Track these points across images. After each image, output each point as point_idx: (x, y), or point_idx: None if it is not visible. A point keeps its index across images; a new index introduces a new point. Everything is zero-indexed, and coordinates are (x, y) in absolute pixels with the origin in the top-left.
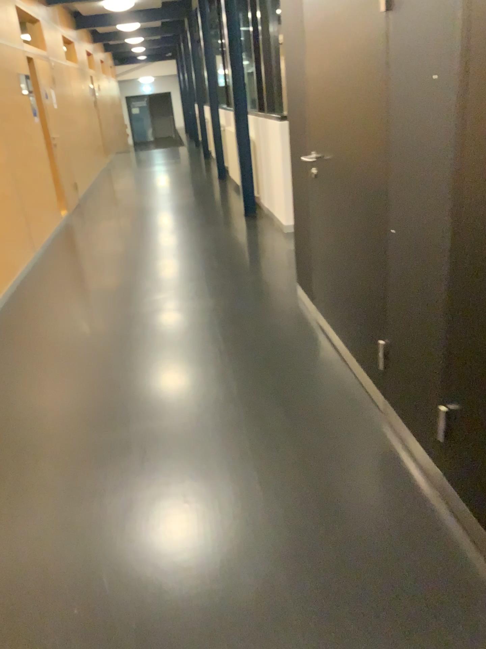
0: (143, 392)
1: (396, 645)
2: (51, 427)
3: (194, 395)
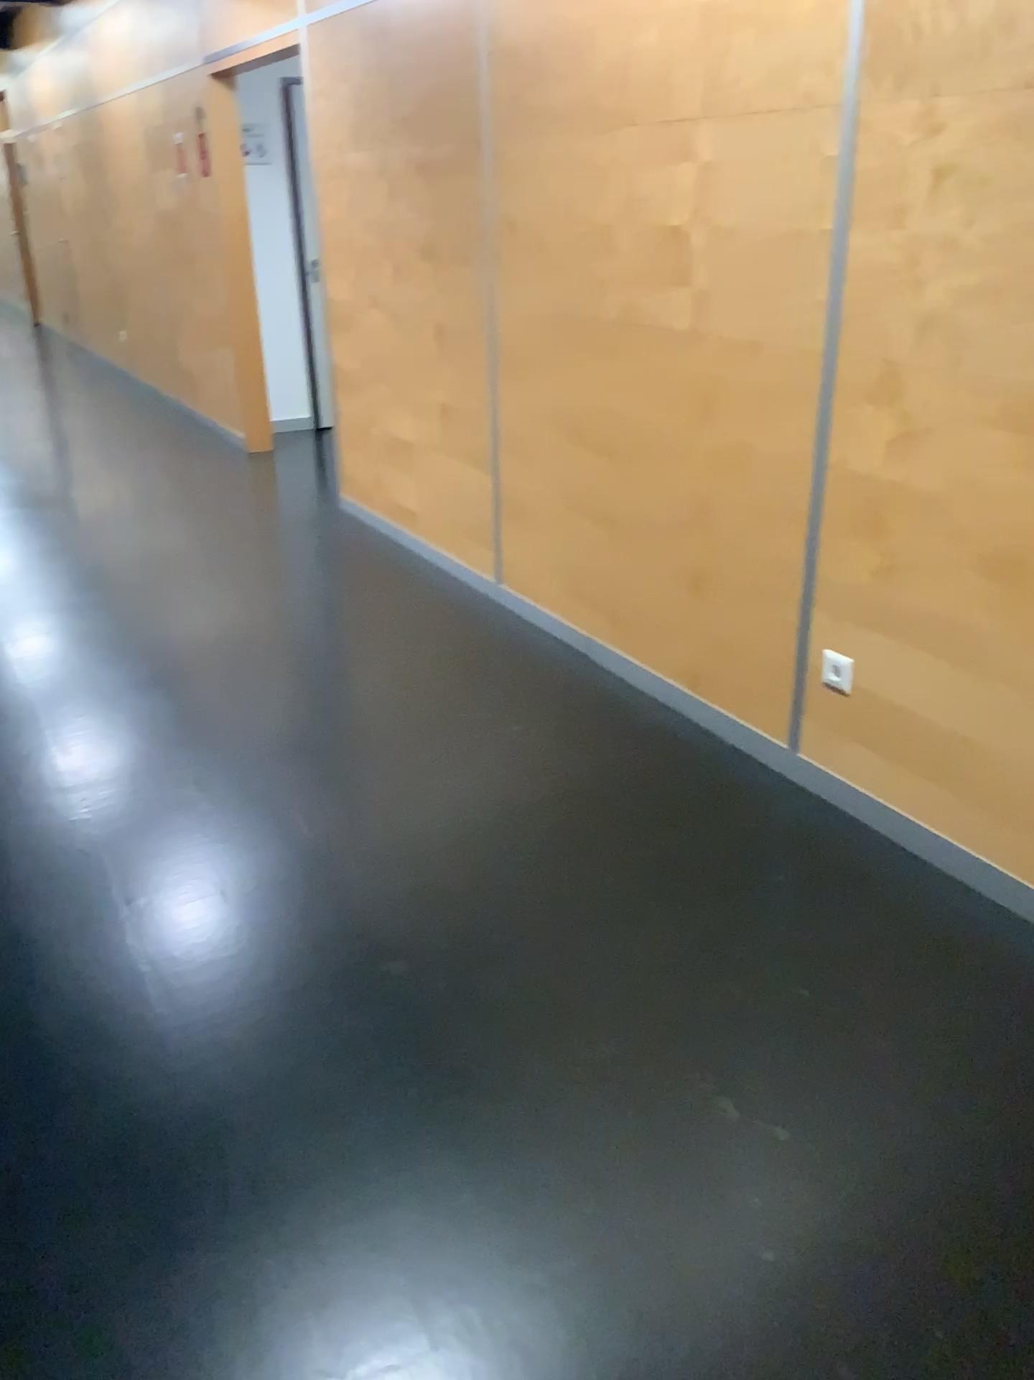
0: (399, 947)
1: None
2: (534, 842)
3: (253, 951)
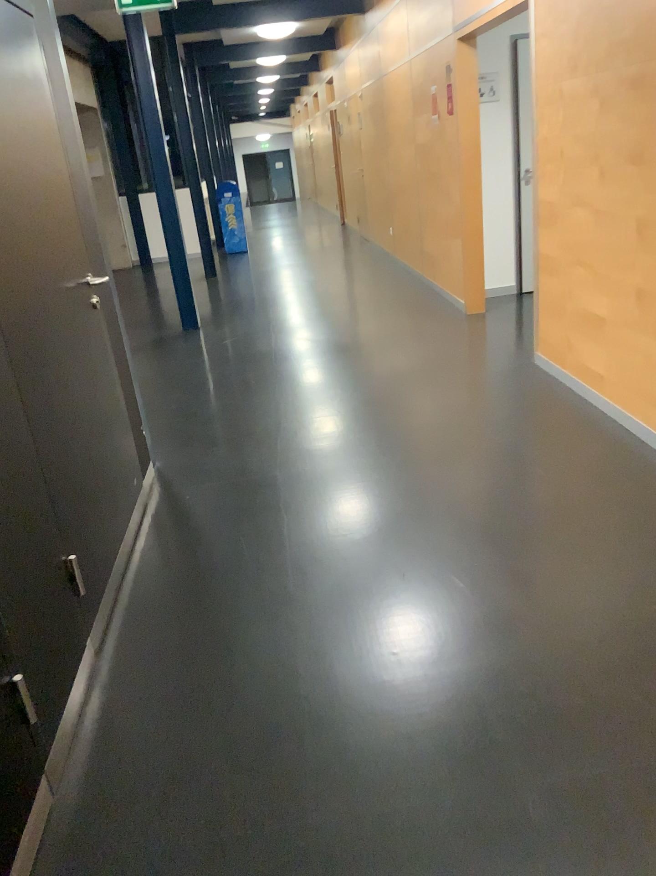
0: None
1: (222, 551)
2: None
3: None
